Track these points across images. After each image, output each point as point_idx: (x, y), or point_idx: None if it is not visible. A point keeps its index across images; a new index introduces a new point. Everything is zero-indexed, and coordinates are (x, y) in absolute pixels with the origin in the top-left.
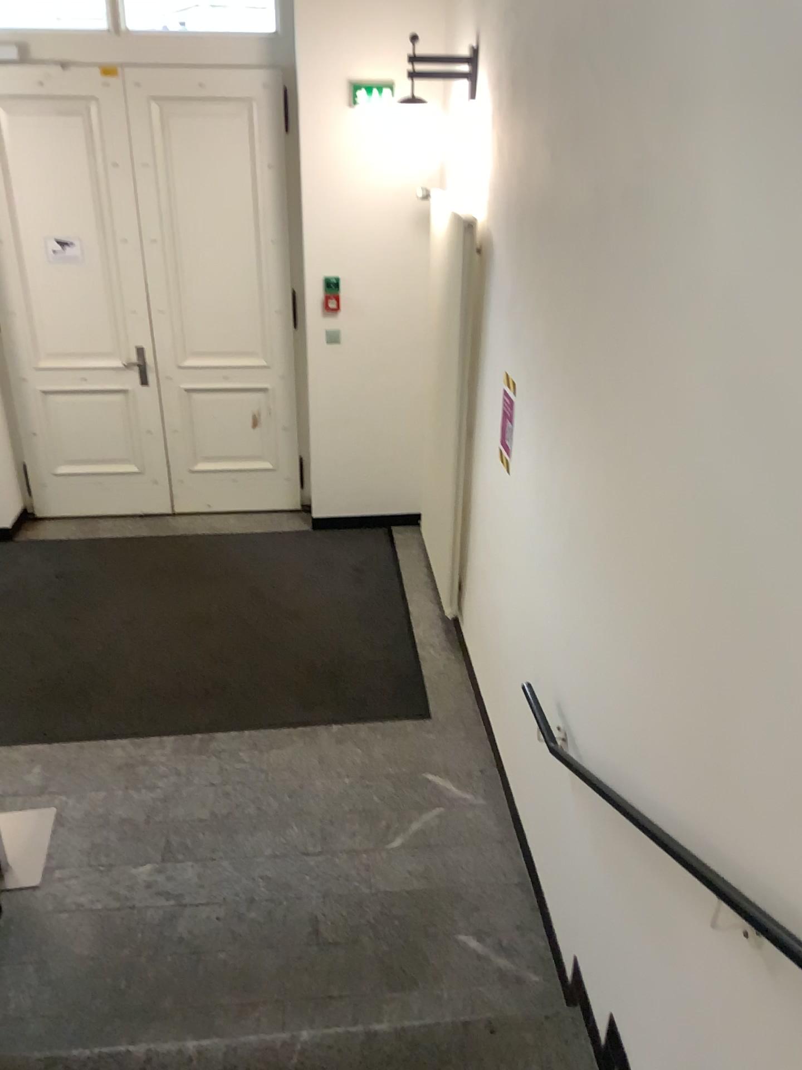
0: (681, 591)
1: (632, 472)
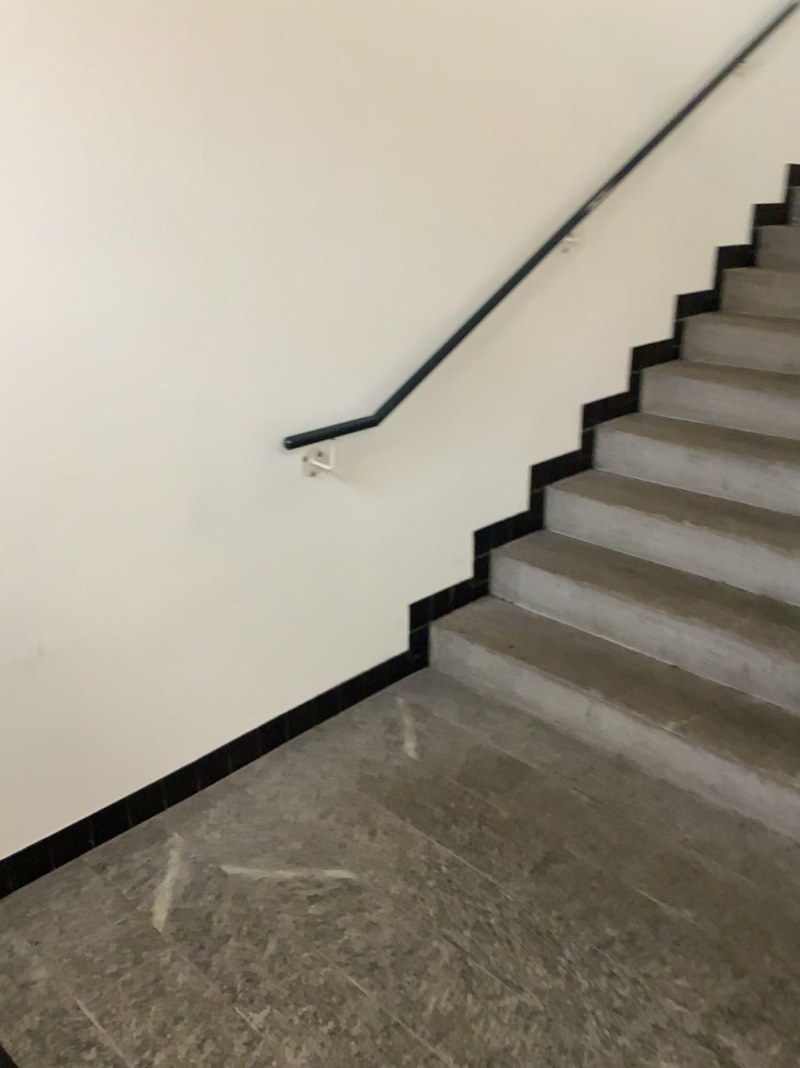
0: (456, 109)
1: (341, 50)
